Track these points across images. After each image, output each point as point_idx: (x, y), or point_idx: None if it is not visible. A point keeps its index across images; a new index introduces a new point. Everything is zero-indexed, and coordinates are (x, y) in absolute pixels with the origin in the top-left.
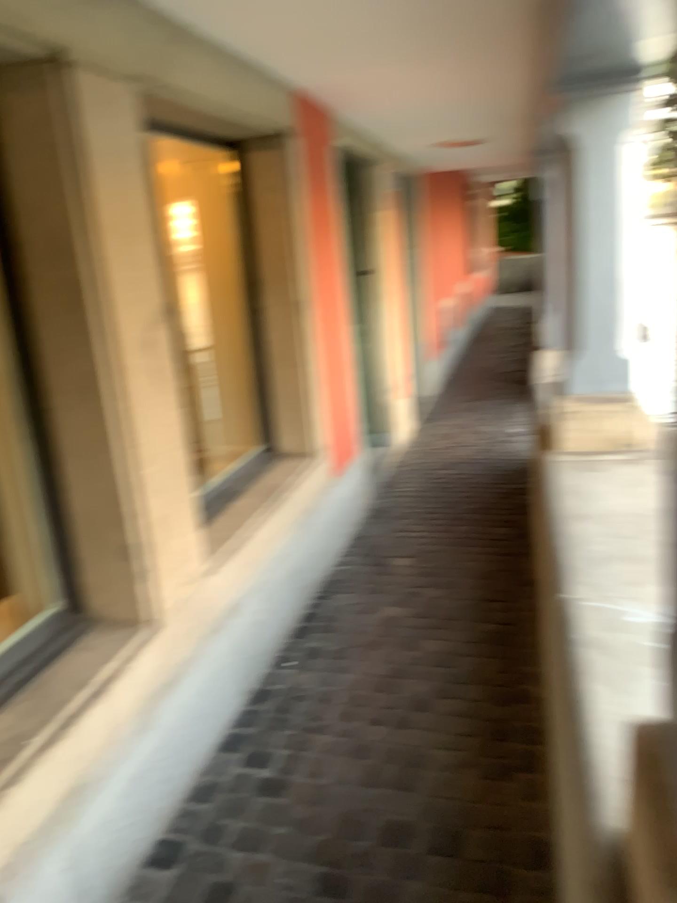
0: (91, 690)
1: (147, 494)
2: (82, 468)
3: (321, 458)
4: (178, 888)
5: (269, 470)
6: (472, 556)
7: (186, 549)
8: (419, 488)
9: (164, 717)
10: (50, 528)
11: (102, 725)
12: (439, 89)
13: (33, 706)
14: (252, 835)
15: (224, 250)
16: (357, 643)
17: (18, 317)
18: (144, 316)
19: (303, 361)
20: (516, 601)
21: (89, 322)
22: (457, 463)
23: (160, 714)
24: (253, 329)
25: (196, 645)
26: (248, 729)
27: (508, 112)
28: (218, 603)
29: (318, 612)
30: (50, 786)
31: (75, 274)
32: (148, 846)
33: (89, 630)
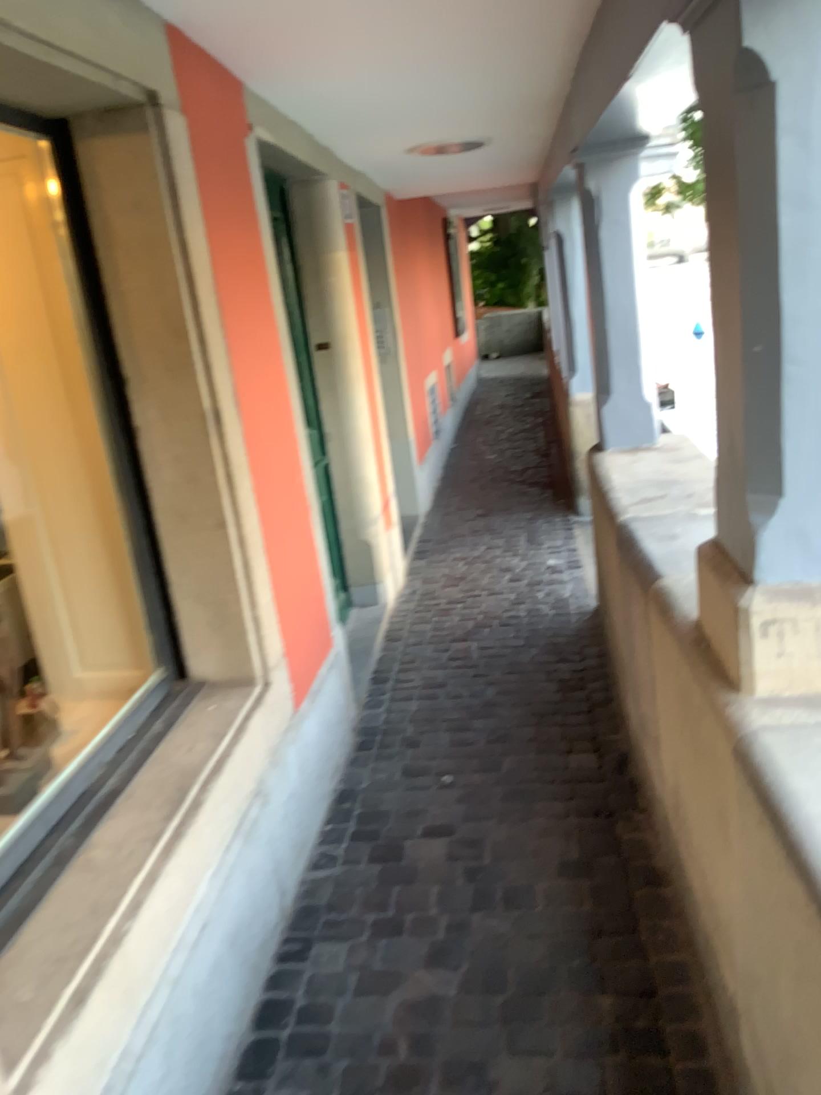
0: None
1: None
2: None
3: (276, 687)
4: None
5: (180, 724)
6: (547, 824)
7: None
8: (436, 682)
9: None
10: None
11: None
12: (435, 27)
13: None
14: None
15: (66, 325)
16: (373, 1083)
17: None
18: None
19: (228, 520)
20: (649, 932)
21: None
22: (485, 628)
23: None
24: (133, 465)
25: None
26: None
27: (537, 80)
28: None
29: (291, 997)
30: None
31: None
32: None
33: None
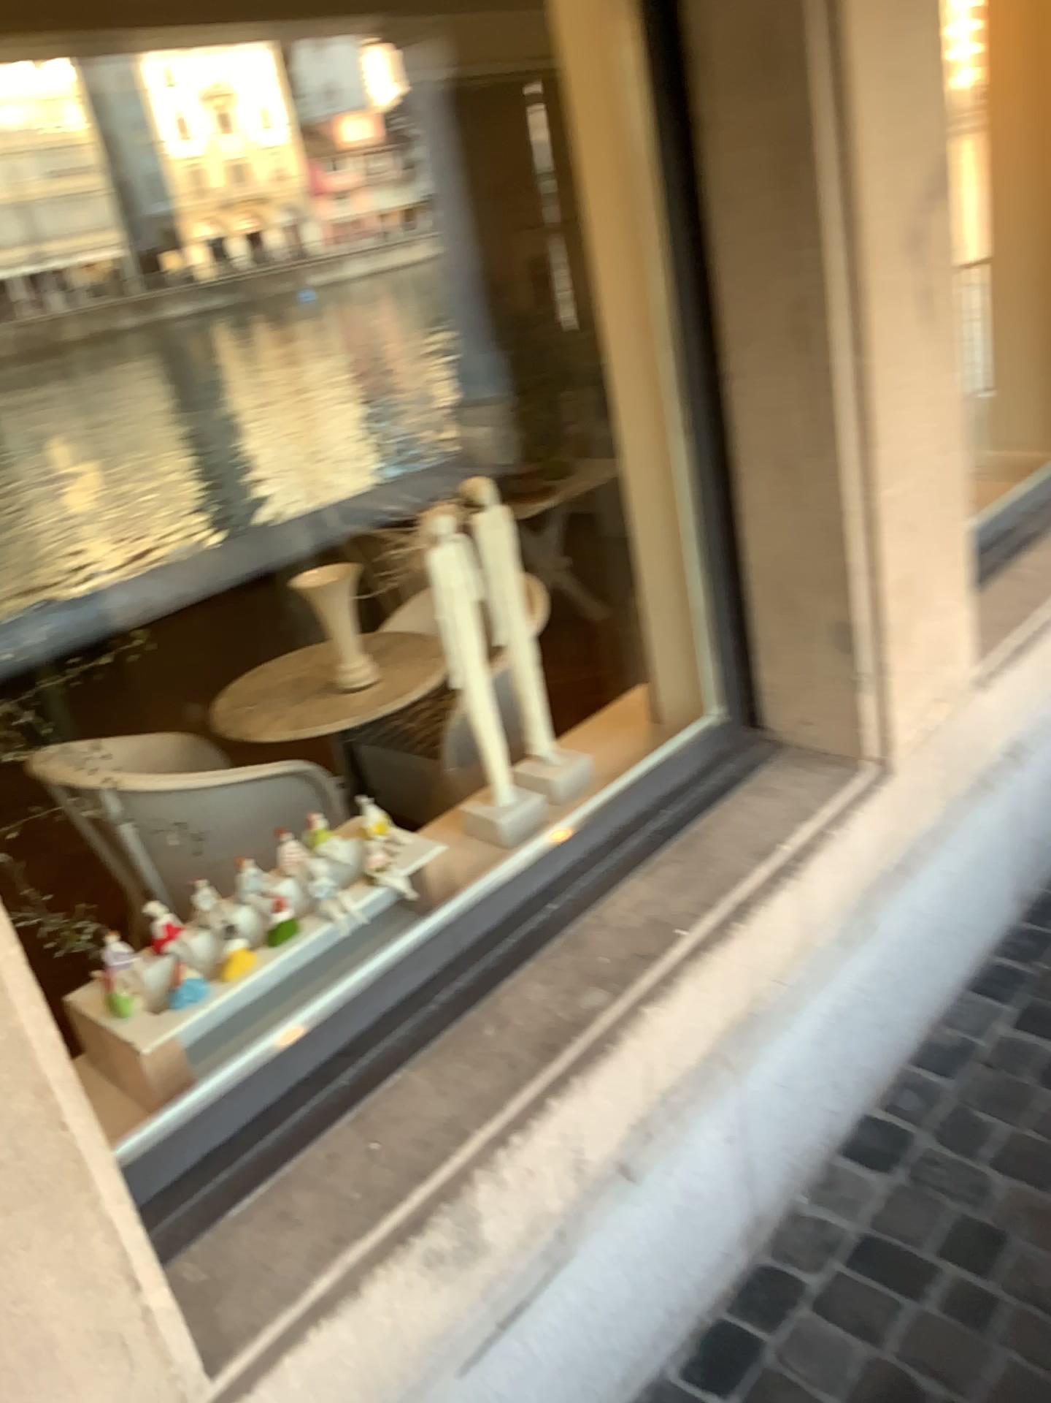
0: (780, 864)
1: (895, 537)
2: (782, 486)
3: None
4: (900, 1205)
5: None
6: None
7: (952, 642)
8: None
9: (891, 924)
10: (720, 586)
11: (795, 927)
12: None
13: (689, 875)
14: (1034, 1155)
15: (1044, 65)
16: None
17: (691, 211)
18: (918, 190)
19: None
20: None
21: (818, 207)
22: None
23: (885, 919)
24: None
25: (953, 812)
26: (1028, 965)
27: None
28: (996, 742)
29: None
30: (714, 1010)
31: (800, 110)
32: (851, 1122)
33: (775, 761)
